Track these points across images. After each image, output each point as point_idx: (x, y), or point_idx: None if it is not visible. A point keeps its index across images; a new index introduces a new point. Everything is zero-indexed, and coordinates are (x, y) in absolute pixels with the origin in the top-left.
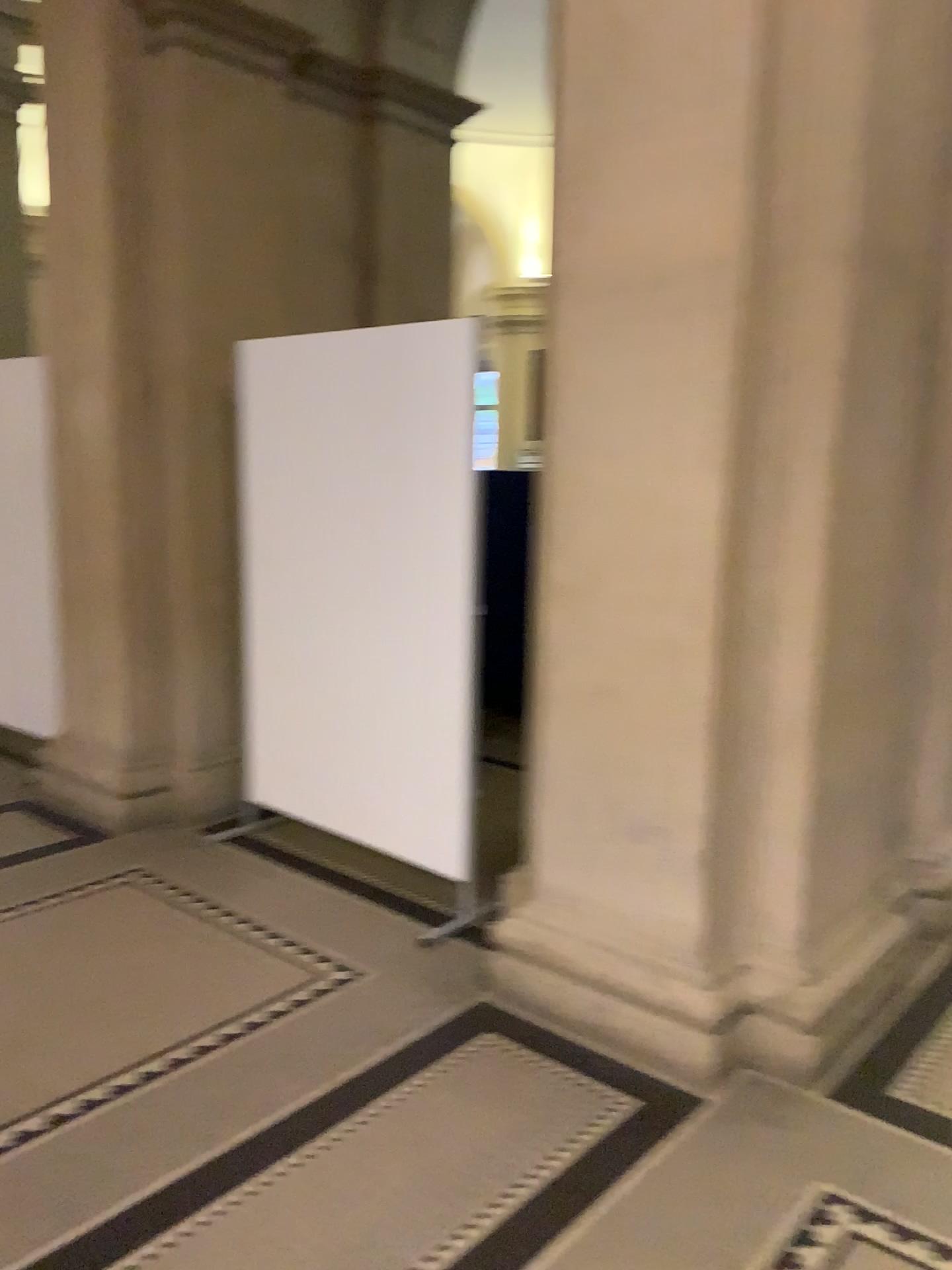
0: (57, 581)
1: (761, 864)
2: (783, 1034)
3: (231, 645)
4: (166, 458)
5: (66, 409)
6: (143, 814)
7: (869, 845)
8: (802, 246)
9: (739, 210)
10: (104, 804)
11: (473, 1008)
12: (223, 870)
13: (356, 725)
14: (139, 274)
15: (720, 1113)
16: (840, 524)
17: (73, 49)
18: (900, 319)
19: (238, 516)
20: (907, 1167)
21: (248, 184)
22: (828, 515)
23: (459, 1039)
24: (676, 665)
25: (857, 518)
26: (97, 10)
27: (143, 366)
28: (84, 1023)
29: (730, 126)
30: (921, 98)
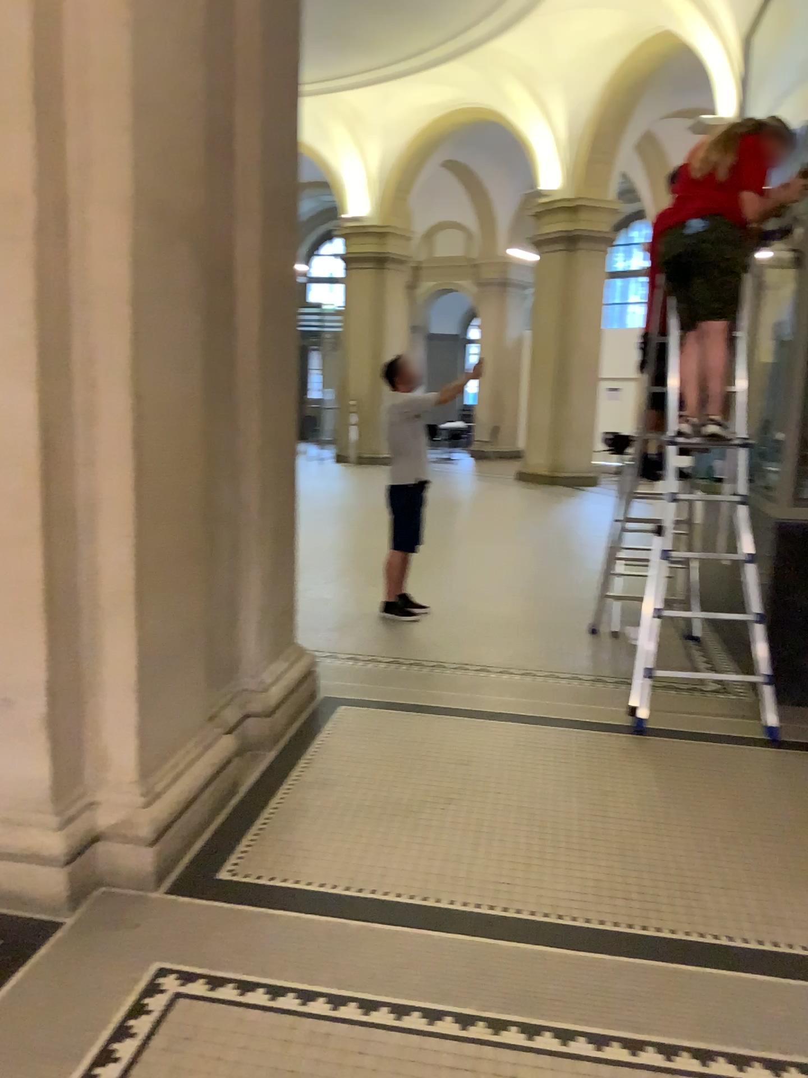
0: None
1: (101, 715)
2: (130, 851)
3: None
4: None
5: None
6: None
7: (196, 685)
8: (88, 191)
9: (24, 152)
10: None
11: None
12: None
13: None
14: None
15: (74, 931)
16: (141, 426)
17: None
18: (184, 259)
19: None
20: (223, 930)
21: None
22: (129, 419)
23: None
24: (7, 554)
25: (157, 421)
26: None
27: None
28: None
29: (9, 77)
30: (183, 82)
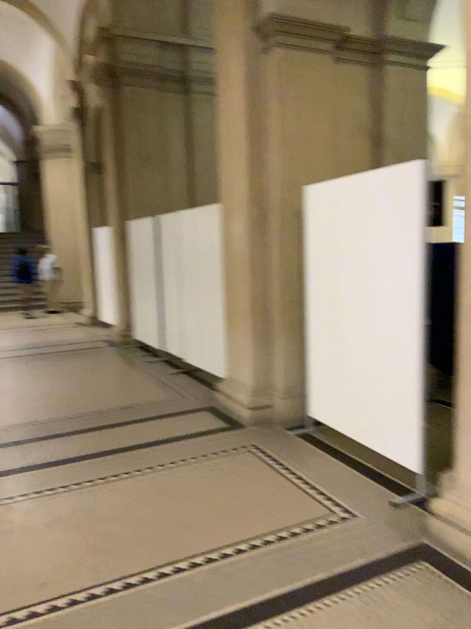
0: (225, 306)
1: None
2: None
3: (302, 338)
4: (271, 246)
5: (228, 226)
6: (259, 419)
7: None
8: None
9: None
10: (242, 413)
11: (413, 547)
12: (292, 451)
13: (360, 381)
14: (259, 159)
15: None
16: None
17: (229, 58)
18: None
19: (305, 273)
20: None
21: (310, 108)
22: None
23: (402, 564)
24: None
25: None
26: (240, 38)
27: (260, 202)
28: (213, 521)
29: None
30: None
